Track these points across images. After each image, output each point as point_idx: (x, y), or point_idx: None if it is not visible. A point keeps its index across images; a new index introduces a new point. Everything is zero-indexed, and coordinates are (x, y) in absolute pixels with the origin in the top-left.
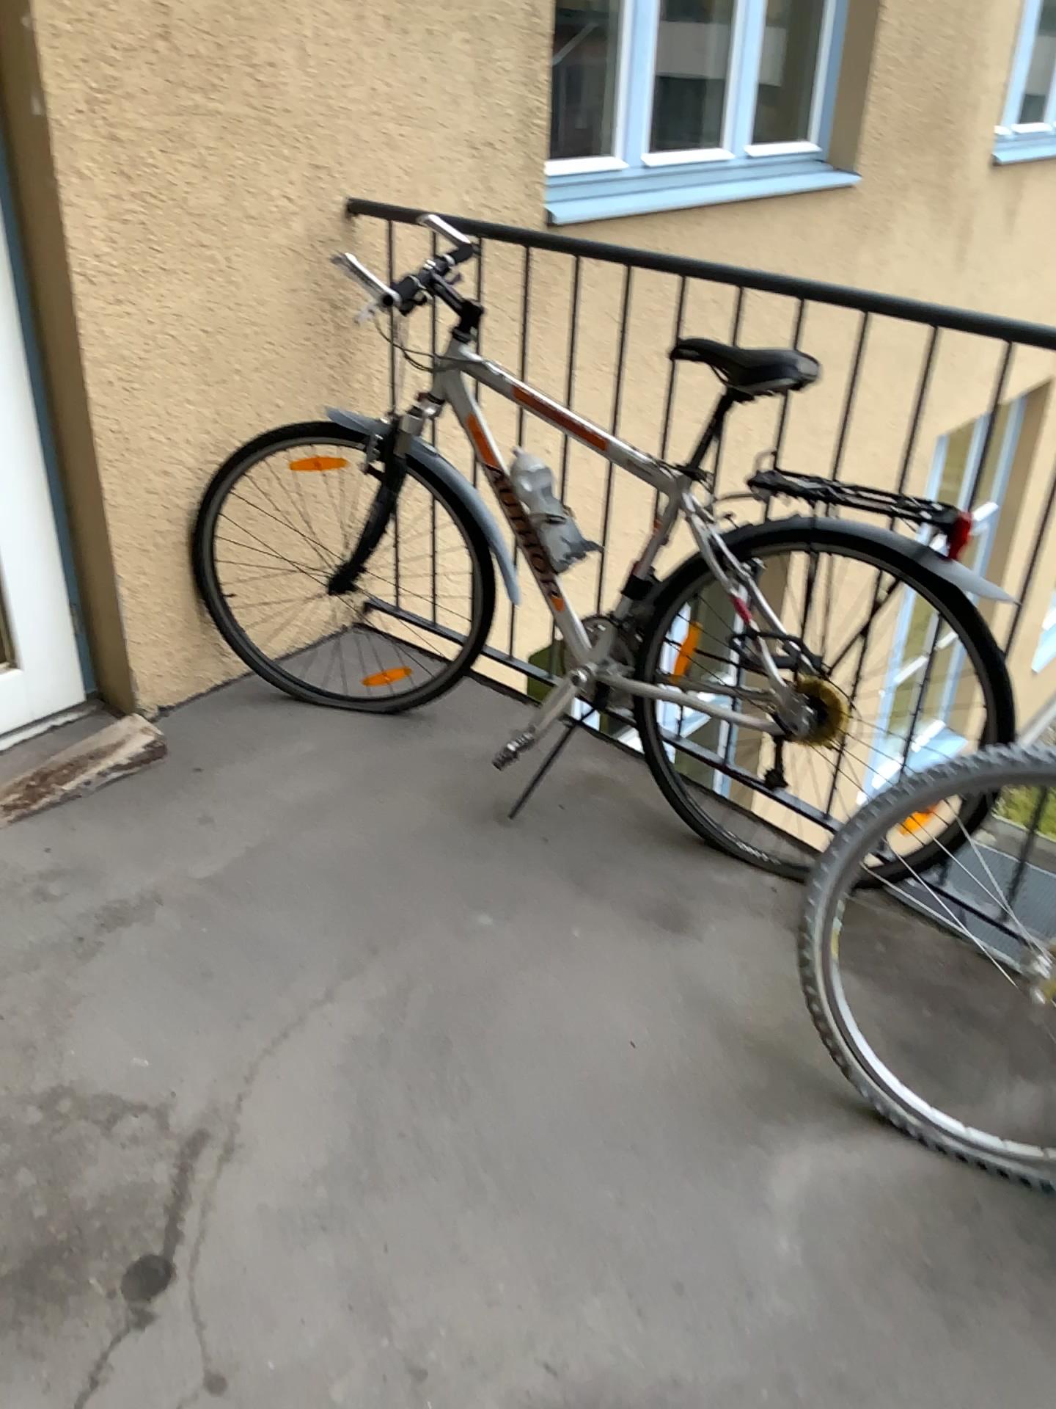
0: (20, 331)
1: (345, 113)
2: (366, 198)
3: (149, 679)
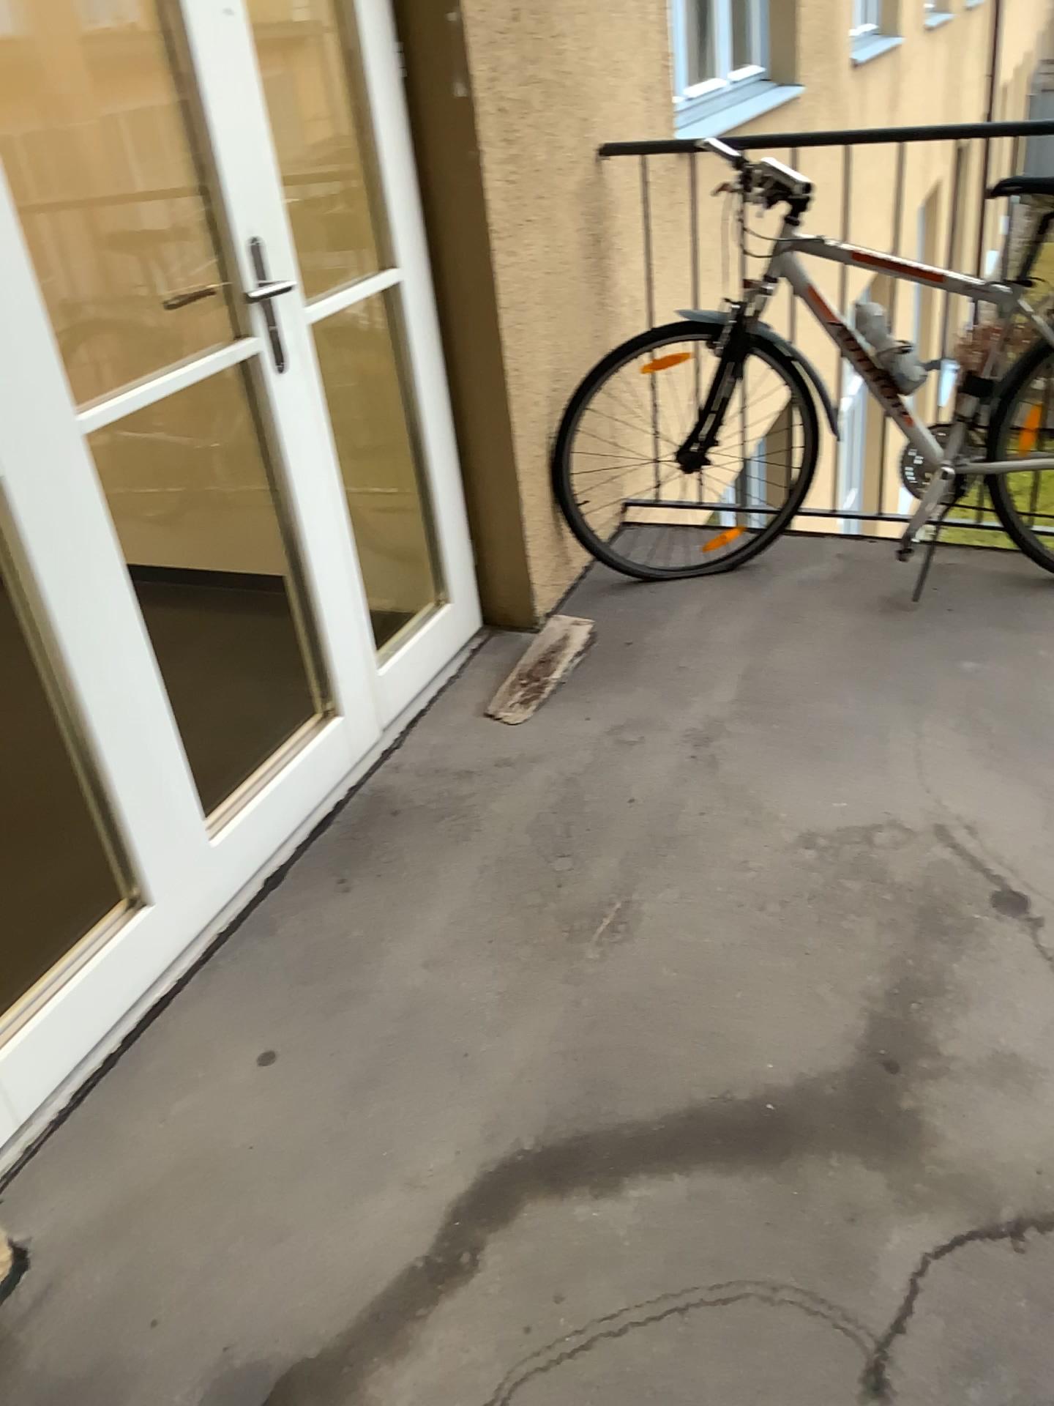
0: (428, 295)
1: (590, 69)
2: (604, 141)
3: (541, 586)
